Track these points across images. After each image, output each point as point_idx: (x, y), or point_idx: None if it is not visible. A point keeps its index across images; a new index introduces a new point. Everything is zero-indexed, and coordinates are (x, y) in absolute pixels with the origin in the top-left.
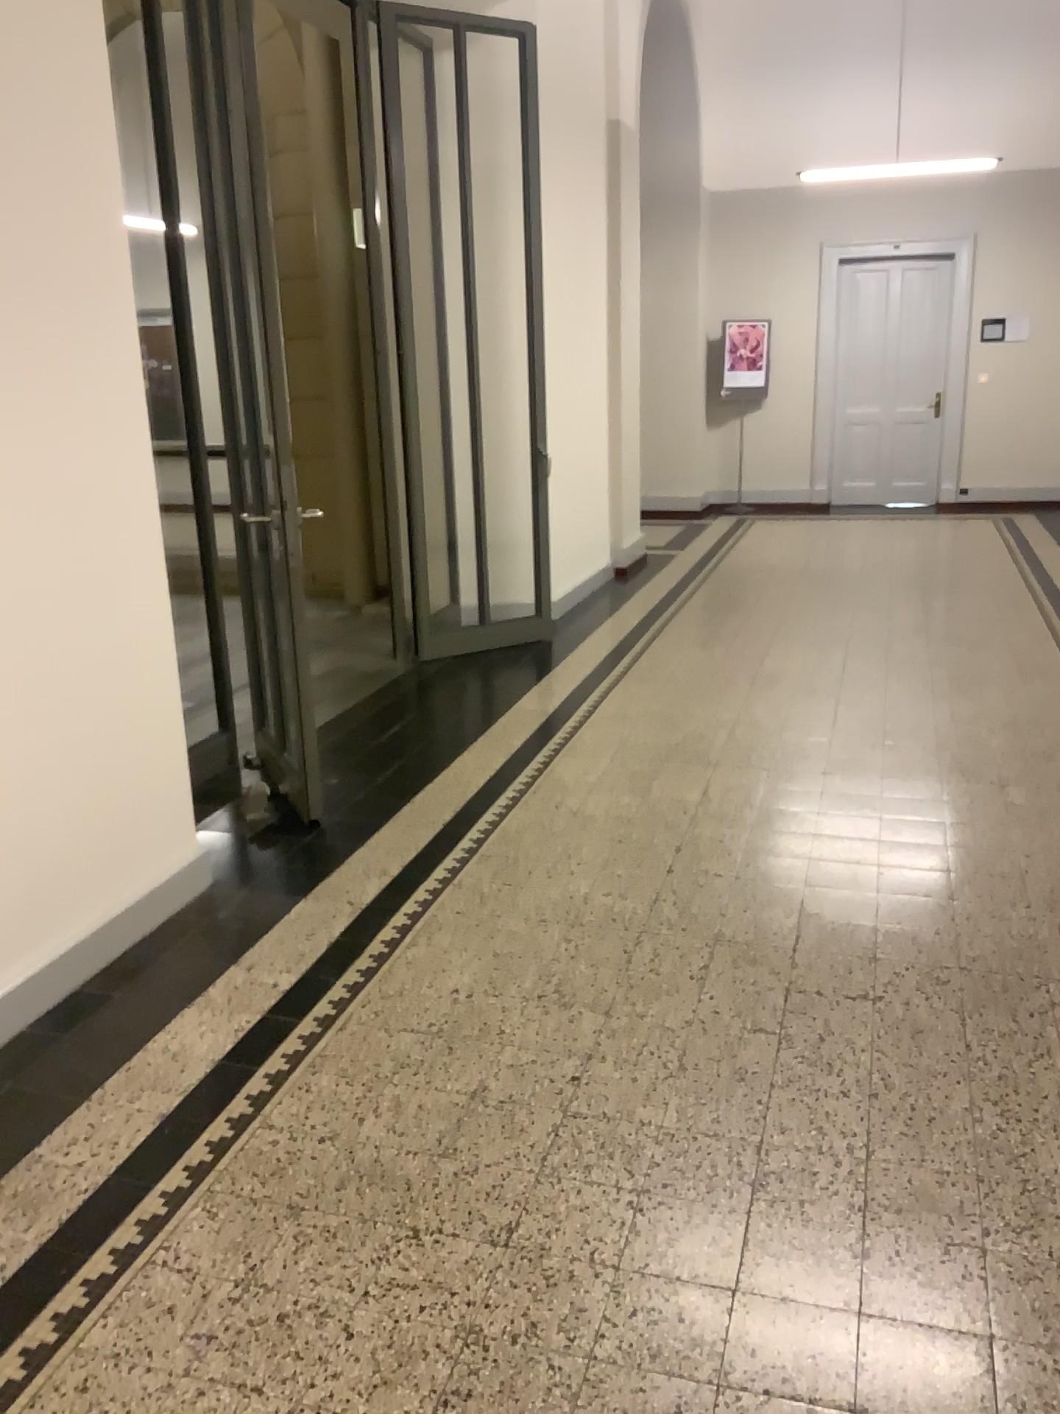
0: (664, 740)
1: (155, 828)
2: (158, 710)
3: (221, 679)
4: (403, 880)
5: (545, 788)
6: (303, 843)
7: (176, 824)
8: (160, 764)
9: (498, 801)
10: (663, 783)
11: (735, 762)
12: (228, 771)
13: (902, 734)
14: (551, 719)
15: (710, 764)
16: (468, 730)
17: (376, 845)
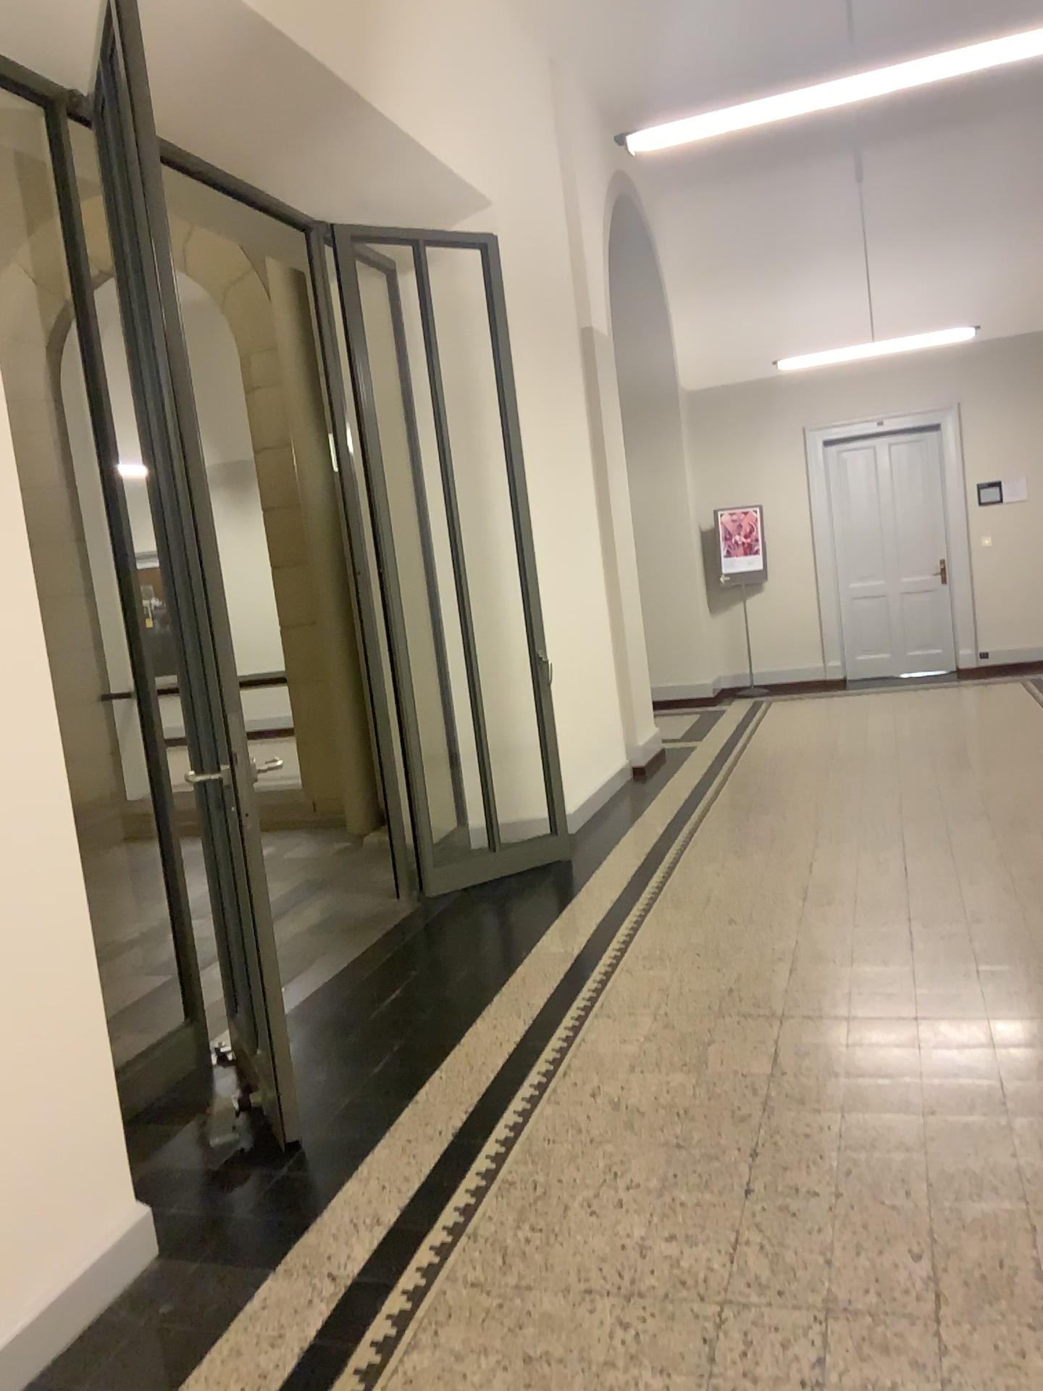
0: (712, 987)
1: (71, 1201)
2: (72, 1042)
3: (182, 962)
4: (403, 1231)
5: (576, 1068)
6: (279, 1175)
7: (102, 1188)
8: (78, 1111)
9: (519, 1093)
10: (718, 1049)
11: (802, 1013)
12: (196, 1073)
13: (996, 956)
14: (577, 969)
15: (774, 1018)
16: (482, 988)
17: (370, 1177)
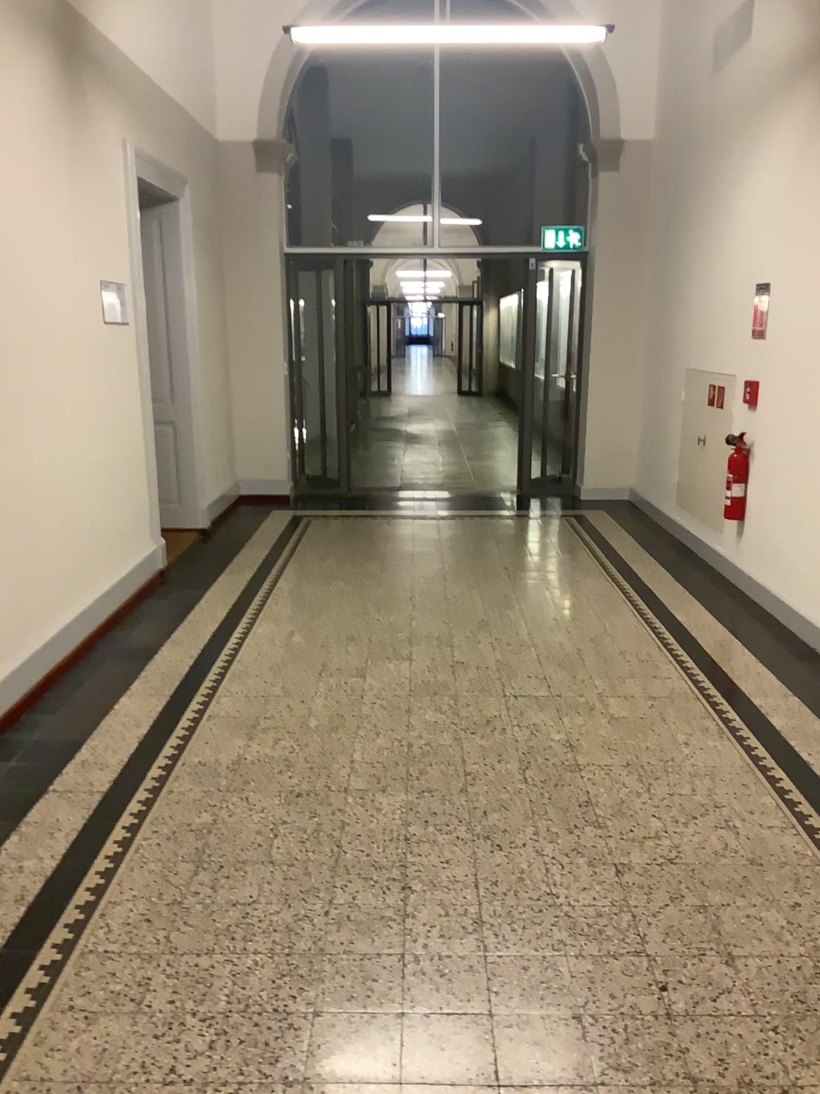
0: None
1: None
2: None
3: None
4: None
5: None
6: None
7: None
8: None
9: None
10: None
11: None
12: None
13: None
14: None
15: None
16: None
17: None
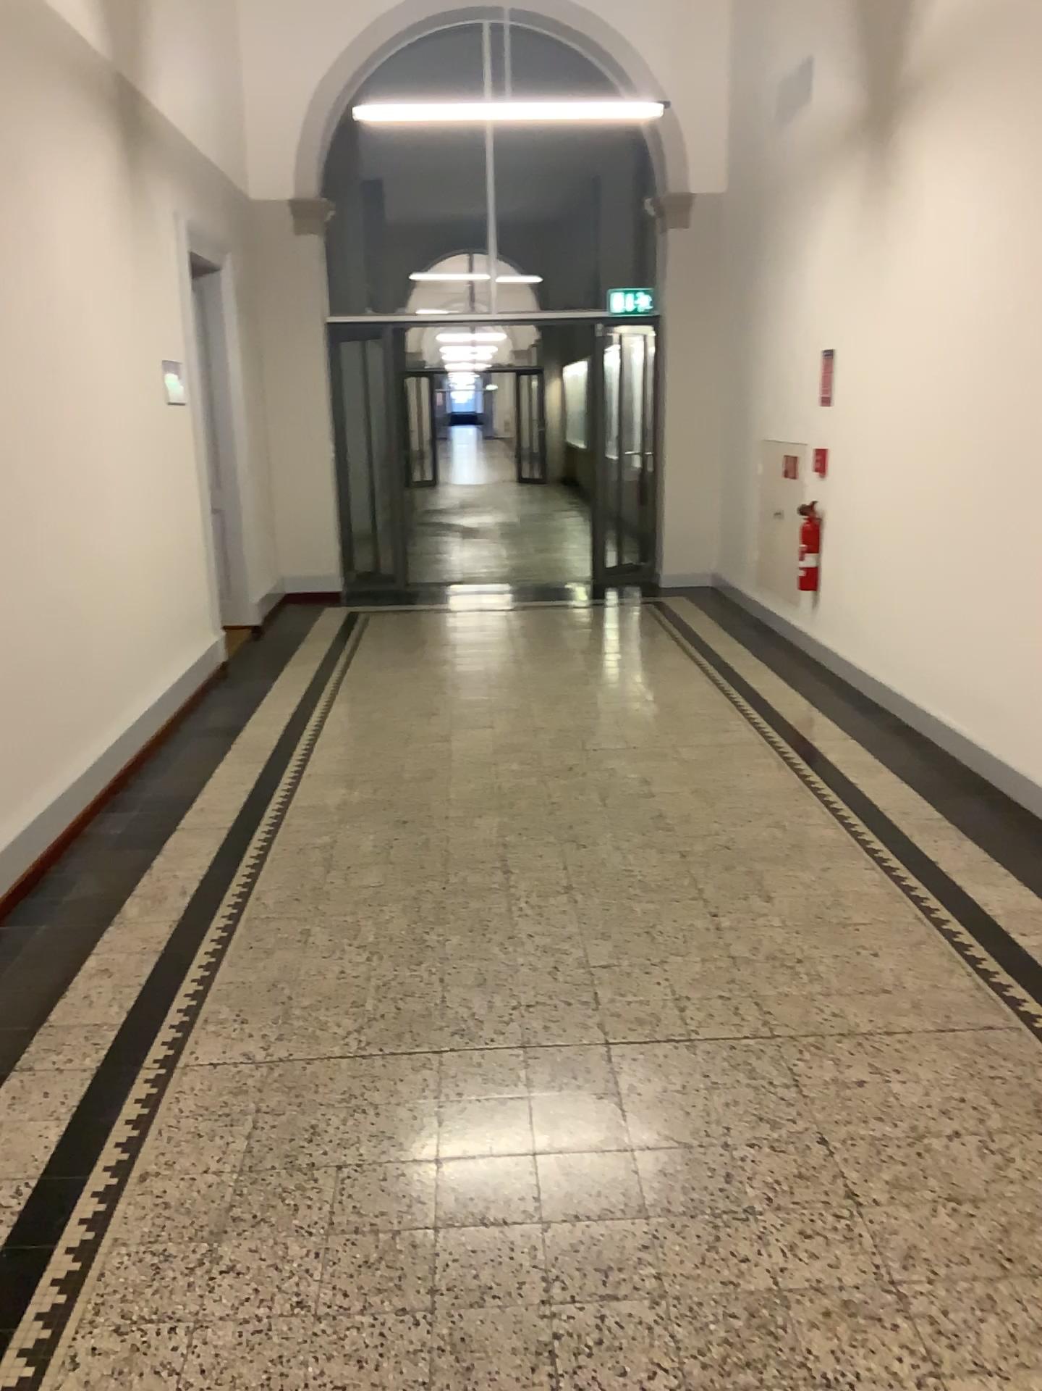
0: None
1: None
2: None
3: None
4: None
5: None
6: None
7: None
8: None
9: None
10: None
11: None
12: None
13: None
14: None
15: None
16: None
17: None
